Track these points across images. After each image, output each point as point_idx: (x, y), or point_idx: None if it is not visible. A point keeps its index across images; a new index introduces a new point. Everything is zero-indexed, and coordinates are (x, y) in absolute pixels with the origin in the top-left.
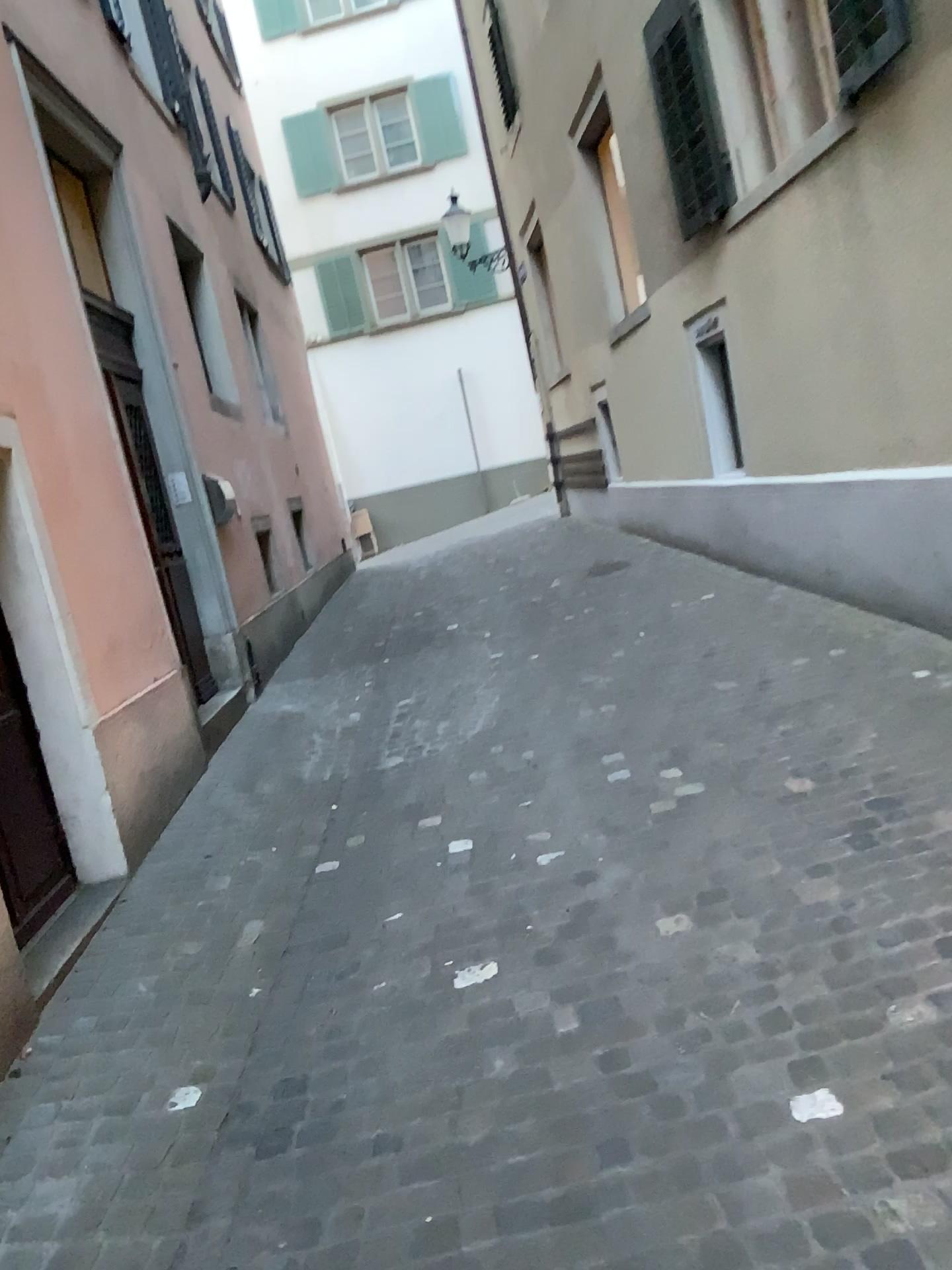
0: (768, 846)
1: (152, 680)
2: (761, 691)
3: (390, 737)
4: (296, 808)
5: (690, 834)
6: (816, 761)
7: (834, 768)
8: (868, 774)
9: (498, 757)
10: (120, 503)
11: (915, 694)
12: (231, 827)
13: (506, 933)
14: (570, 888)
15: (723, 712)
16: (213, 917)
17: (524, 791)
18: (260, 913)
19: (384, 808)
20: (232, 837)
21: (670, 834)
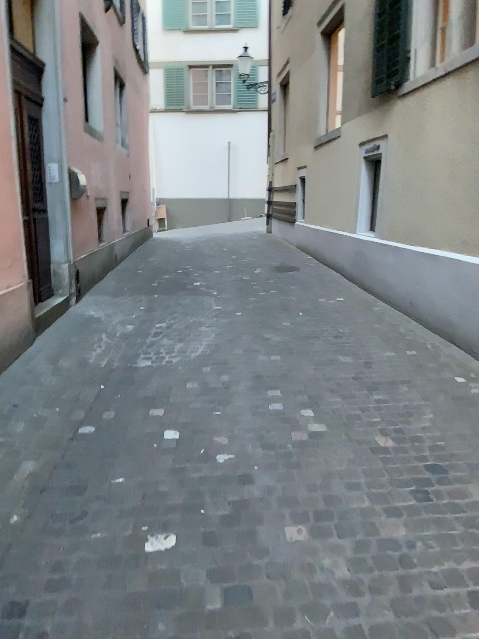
0: (363, 488)
1: (5, 288)
2: (366, 369)
3: (146, 347)
4: (78, 384)
5: (315, 465)
6: (397, 428)
7: (408, 436)
8: (429, 447)
9: (206, 377)
10: (7, 174)
11: (457, 393)
12: (35, 388)
13: (186, 516)
14: (233, 489)
15: (343, 378)
16: (3, 454)
17: (217, 405)
18: (33, 459)
19: (130, 397)
20: (34, 395)
21: (302, 462)
